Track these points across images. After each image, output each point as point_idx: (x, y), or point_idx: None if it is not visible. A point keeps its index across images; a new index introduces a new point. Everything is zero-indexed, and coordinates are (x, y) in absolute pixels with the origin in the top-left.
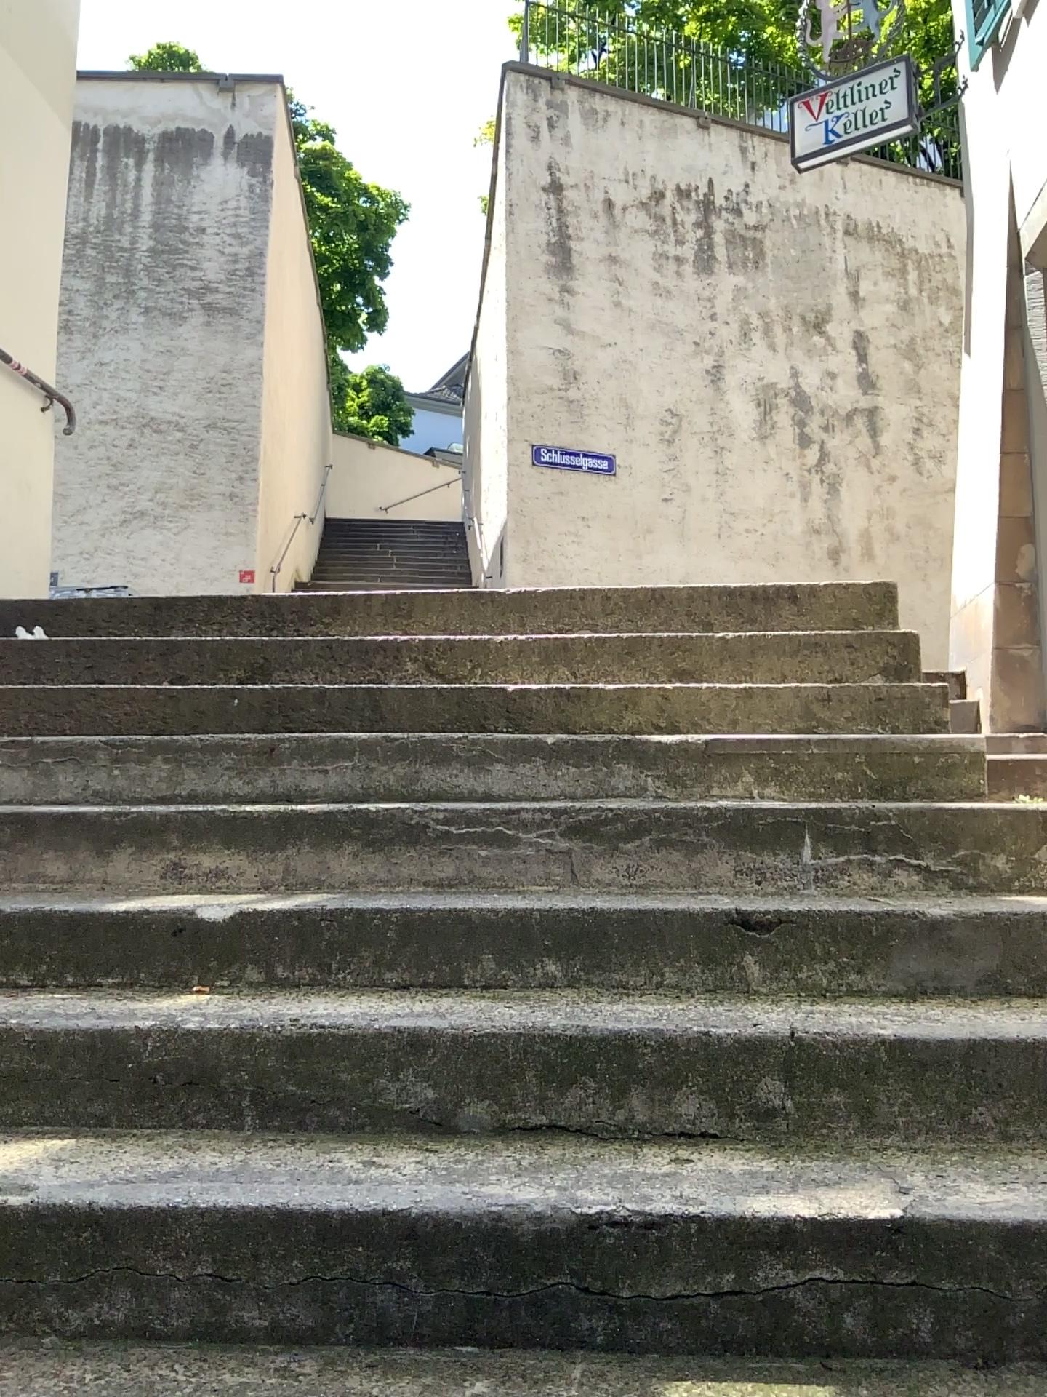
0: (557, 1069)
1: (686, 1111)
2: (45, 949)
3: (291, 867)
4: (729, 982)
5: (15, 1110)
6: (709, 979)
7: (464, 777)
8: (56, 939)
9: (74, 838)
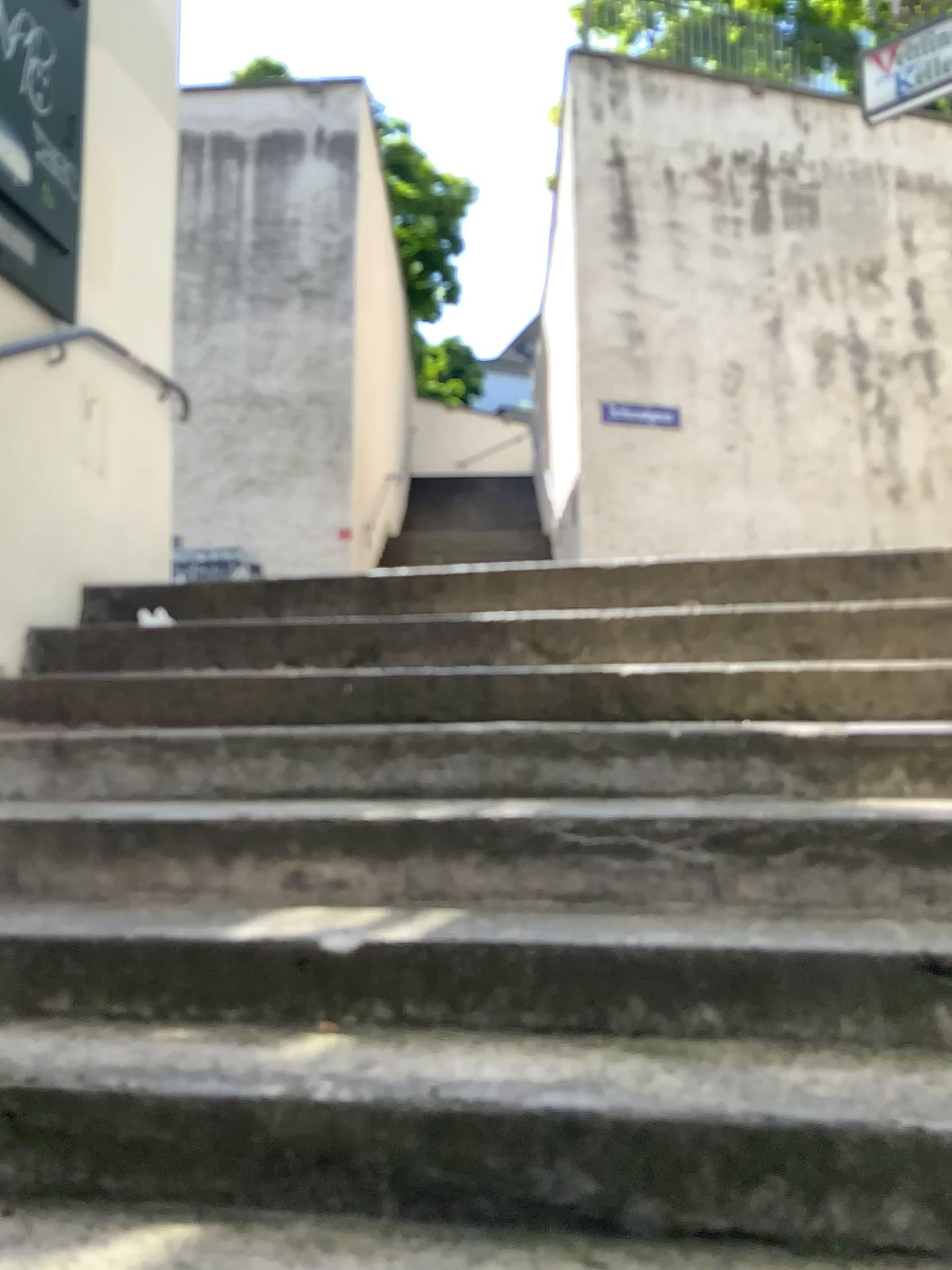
0: (735, 1158)
1: (899, 1223)
2: (167, 980)
3: (415, 880)
4: (921, 1040)
5: (137, 1186)
6: (896, 1034)
7: (587, 771)
8: (178, 968)
9: (194, 844)
